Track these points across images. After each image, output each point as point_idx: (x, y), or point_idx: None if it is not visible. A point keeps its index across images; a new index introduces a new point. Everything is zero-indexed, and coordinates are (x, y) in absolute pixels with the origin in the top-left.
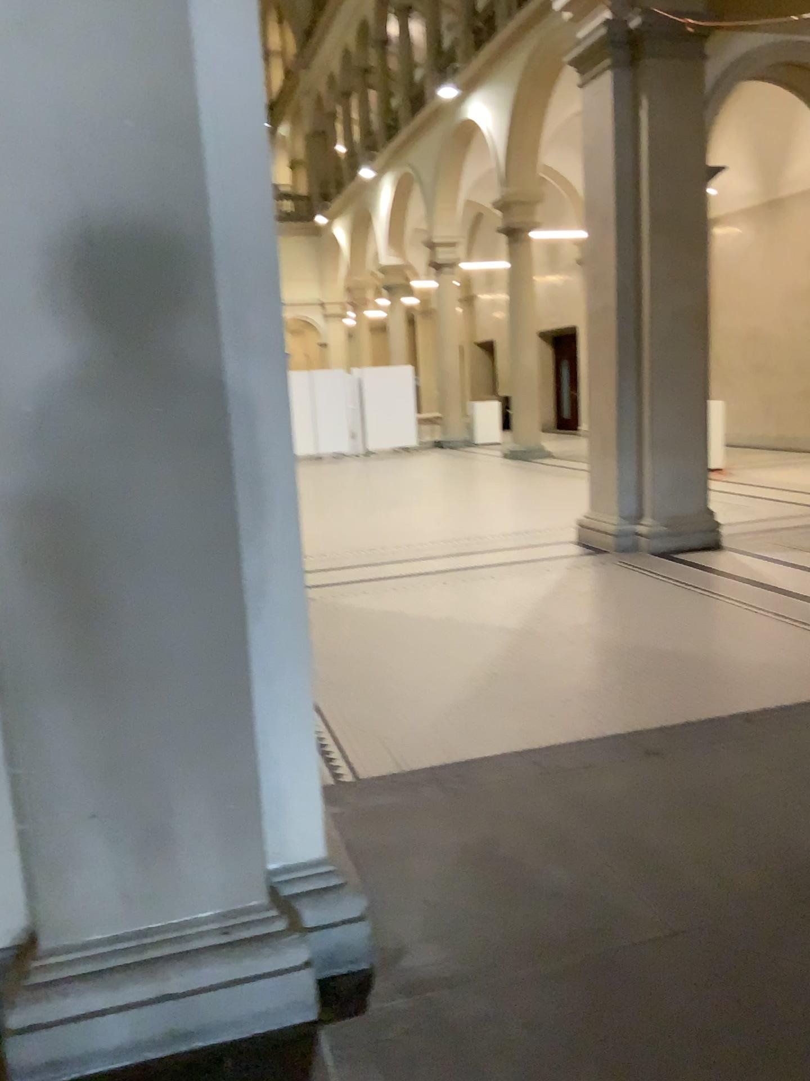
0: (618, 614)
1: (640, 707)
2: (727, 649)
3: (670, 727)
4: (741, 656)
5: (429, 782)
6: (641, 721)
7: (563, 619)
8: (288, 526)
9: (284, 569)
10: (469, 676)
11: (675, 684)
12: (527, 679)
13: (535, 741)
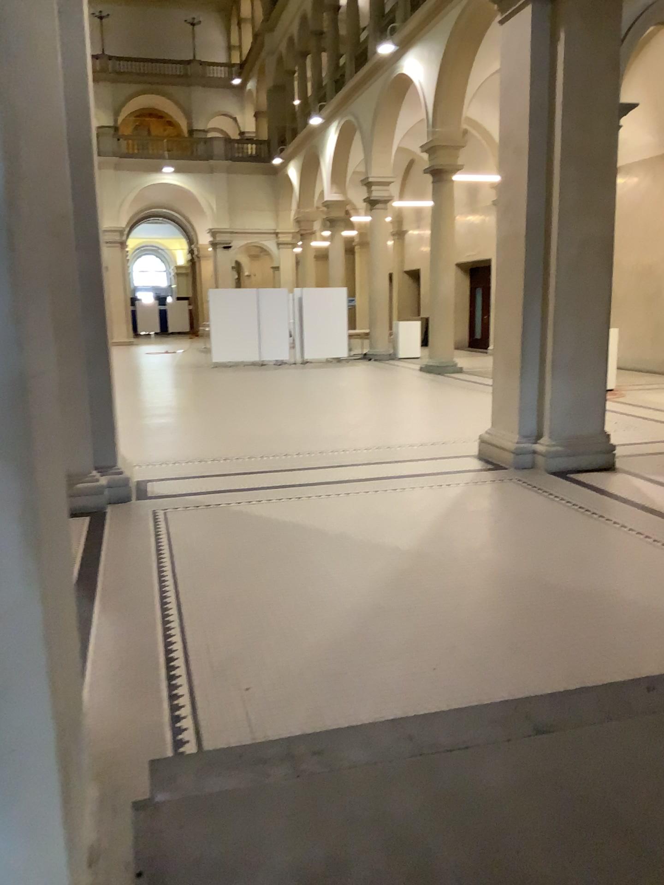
0: (513, 541)
1: (530, 663)
2: (627, 591)
3: (563, 696)
4: (641, 602)
5: (279, 763)
6: (531, 683)
7: (456, 544)
8: (18, 490)
9: (7, 555)
10: (351, 608)
11: (570, 635)
12: (410, 618)
13: (411, 706)
